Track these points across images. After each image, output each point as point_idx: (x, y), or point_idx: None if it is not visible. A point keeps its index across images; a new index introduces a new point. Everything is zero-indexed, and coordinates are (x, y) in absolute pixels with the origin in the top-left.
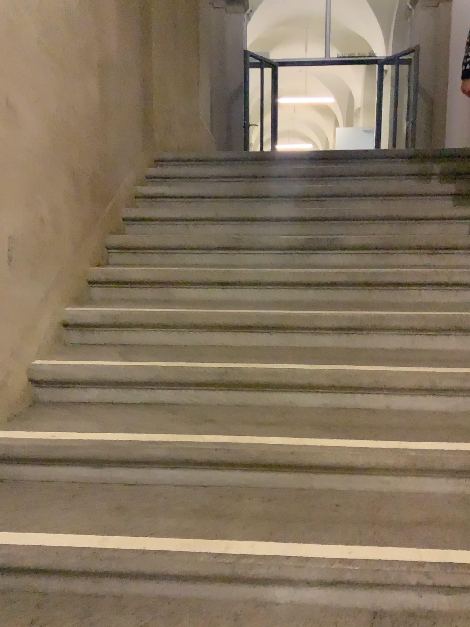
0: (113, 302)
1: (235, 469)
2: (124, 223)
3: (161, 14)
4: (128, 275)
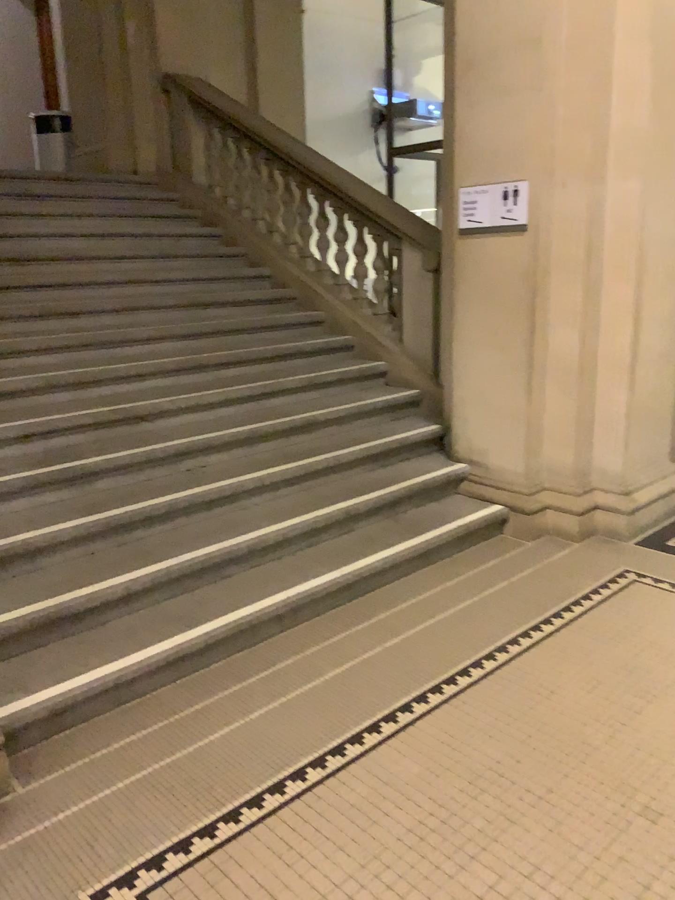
0: None
1: None
2: None
3: None
4: None
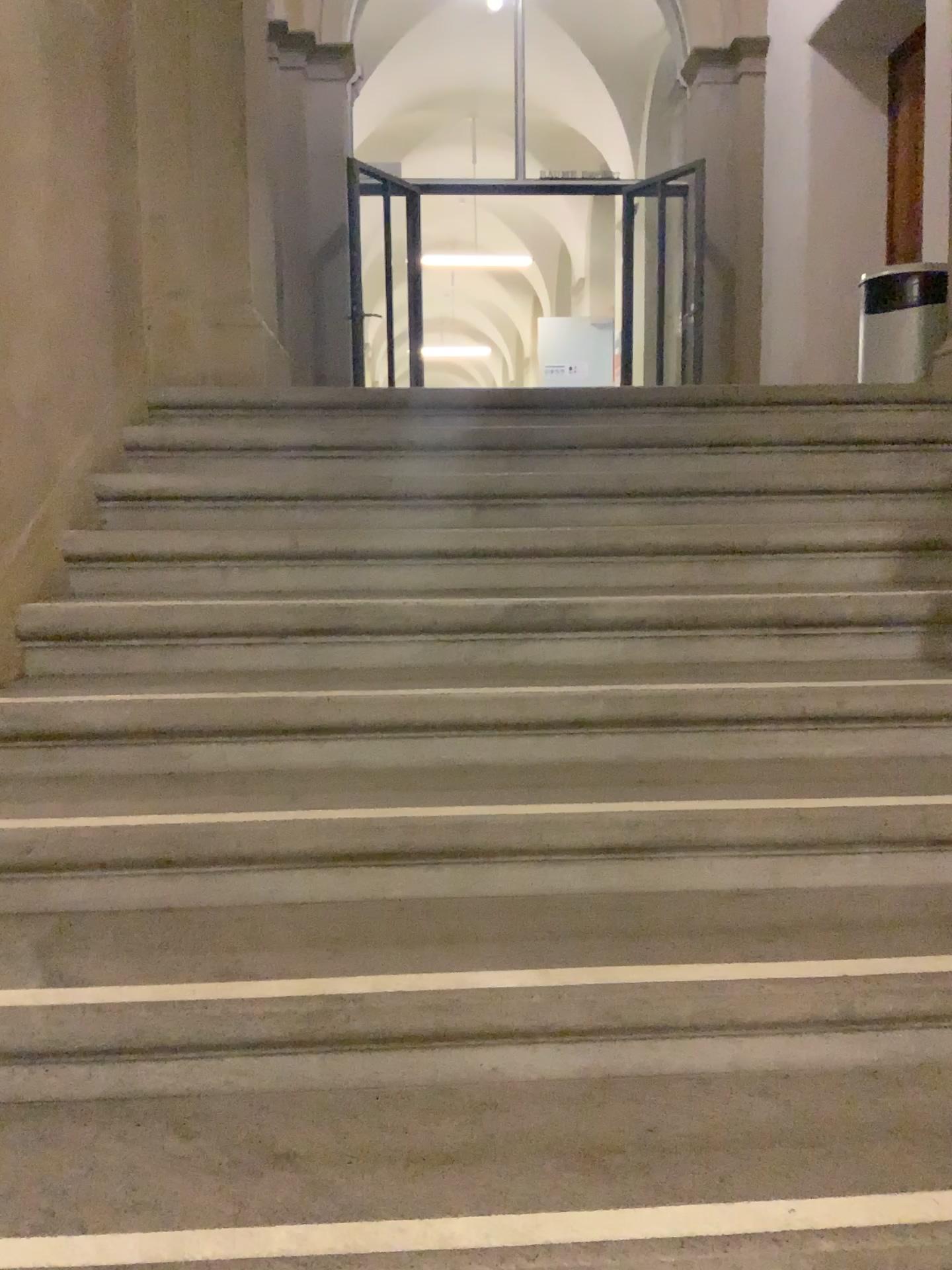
0: (26, 796)
1: None
2: (64, 572)
3: (153, 77)
4: (69, 715)
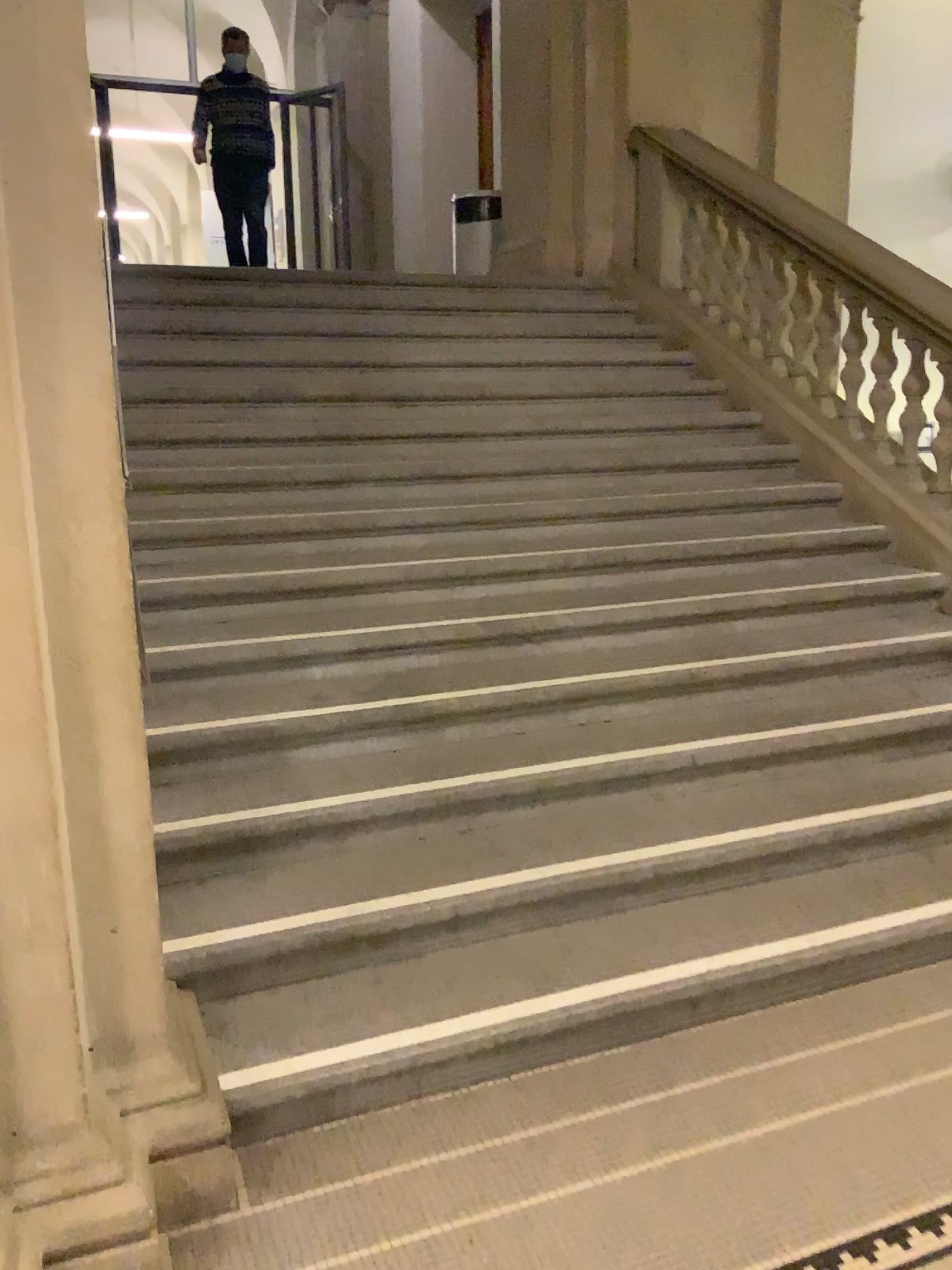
0: None
1: (250, 602)
2: None
3: None
4: None
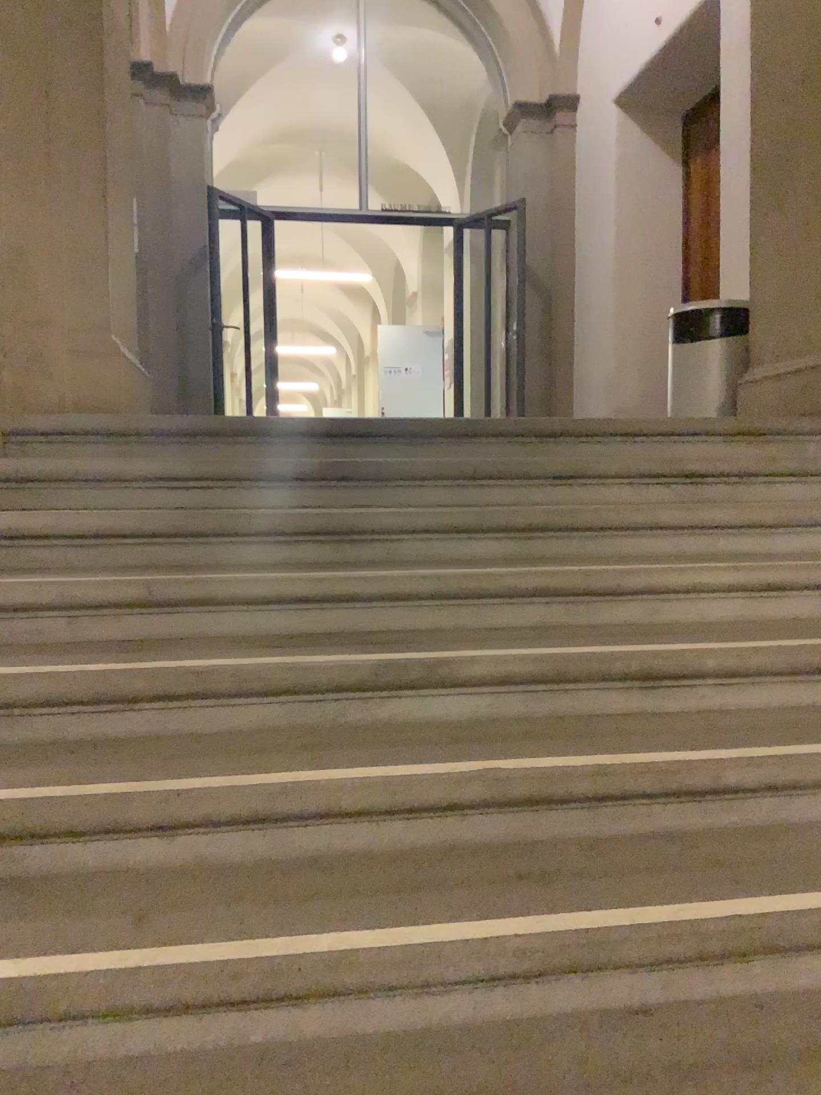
0: None
1: None
2: None
3: (8, 109)
4: None
